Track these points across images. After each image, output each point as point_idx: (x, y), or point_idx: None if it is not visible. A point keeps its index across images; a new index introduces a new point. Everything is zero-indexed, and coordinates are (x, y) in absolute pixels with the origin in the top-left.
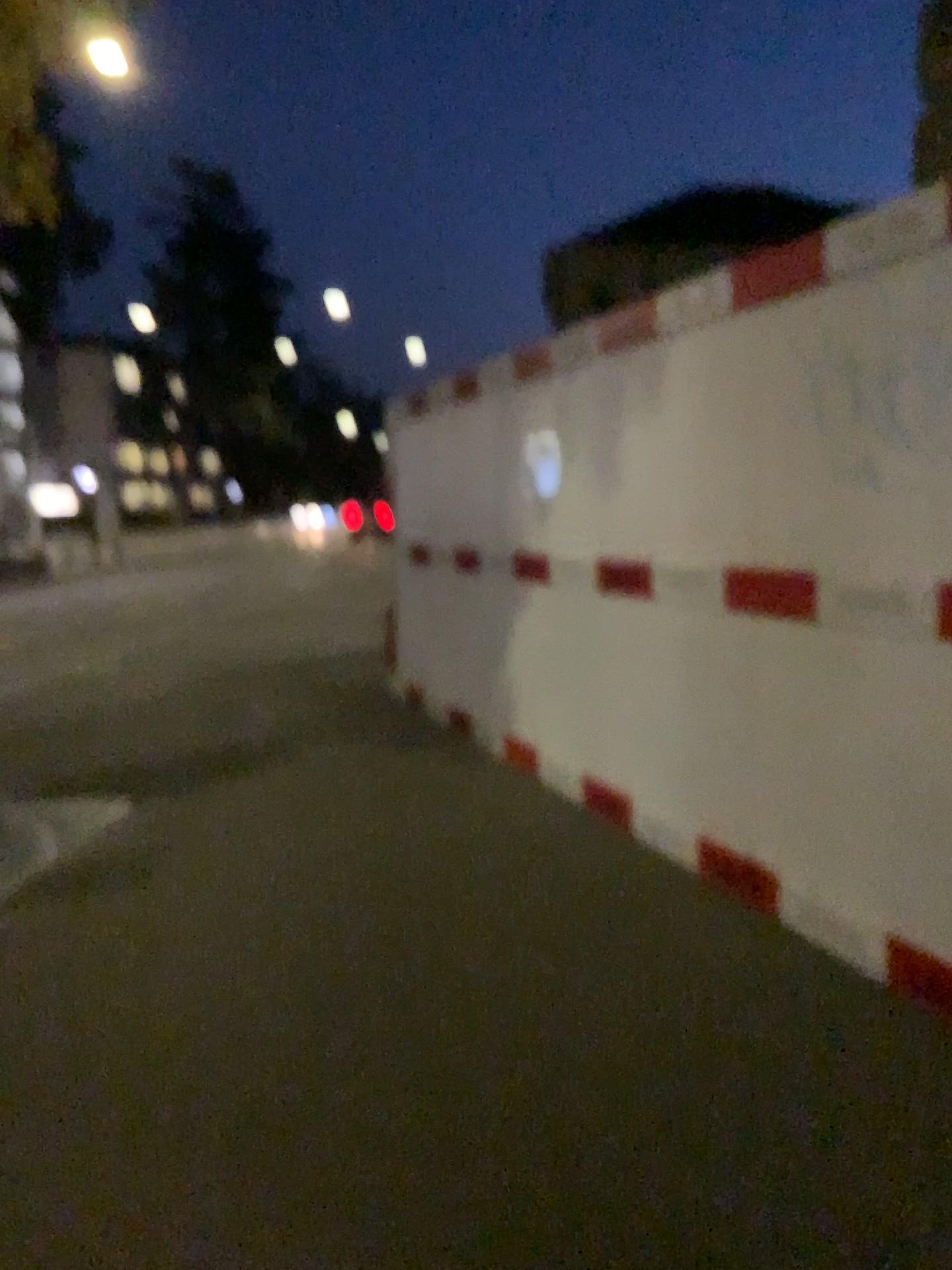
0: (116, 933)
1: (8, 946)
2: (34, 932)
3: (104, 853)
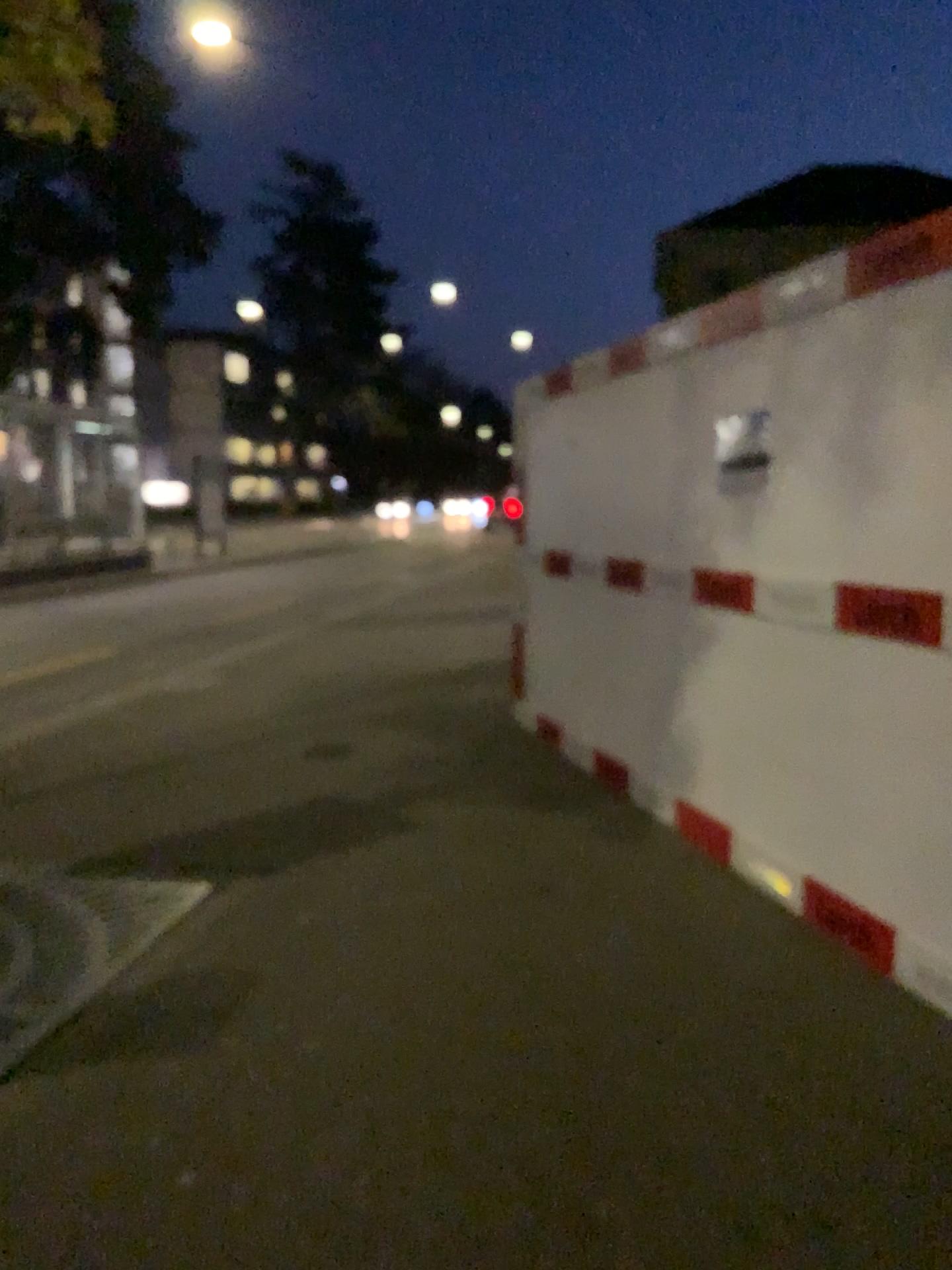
0: (182, 1133)
1: (29, 1148)
2: (69, 1123)
3: (177, 969)
